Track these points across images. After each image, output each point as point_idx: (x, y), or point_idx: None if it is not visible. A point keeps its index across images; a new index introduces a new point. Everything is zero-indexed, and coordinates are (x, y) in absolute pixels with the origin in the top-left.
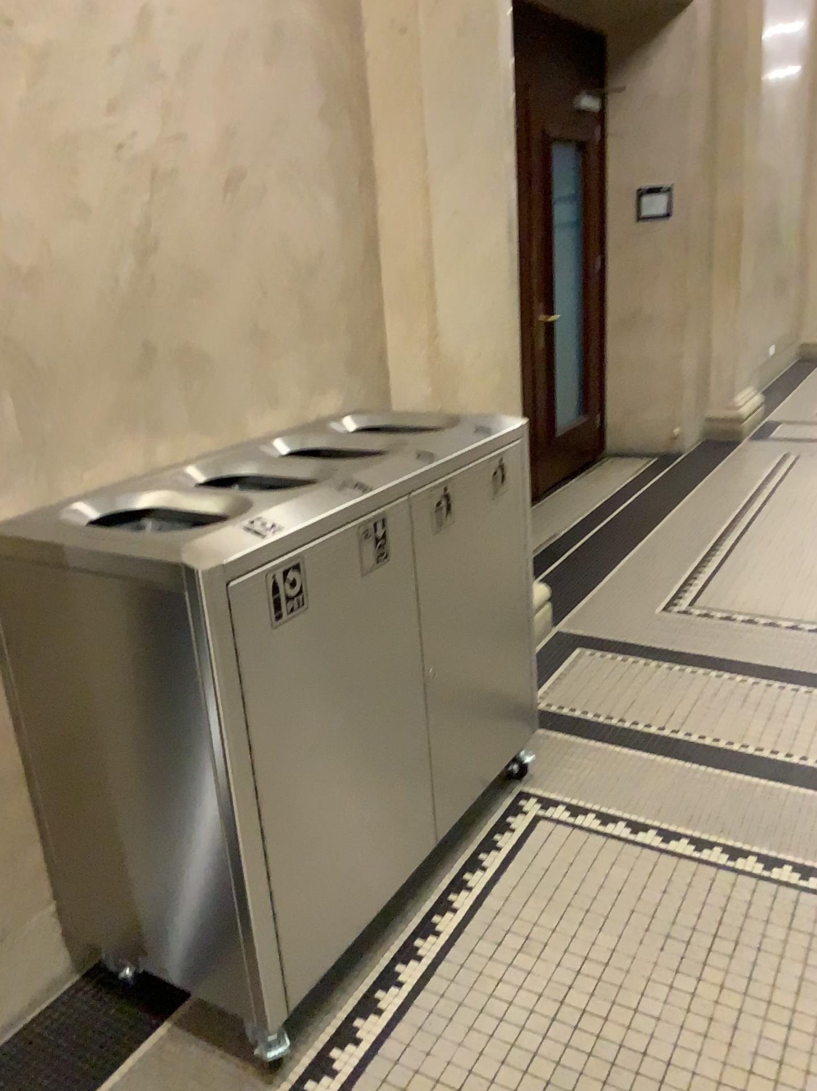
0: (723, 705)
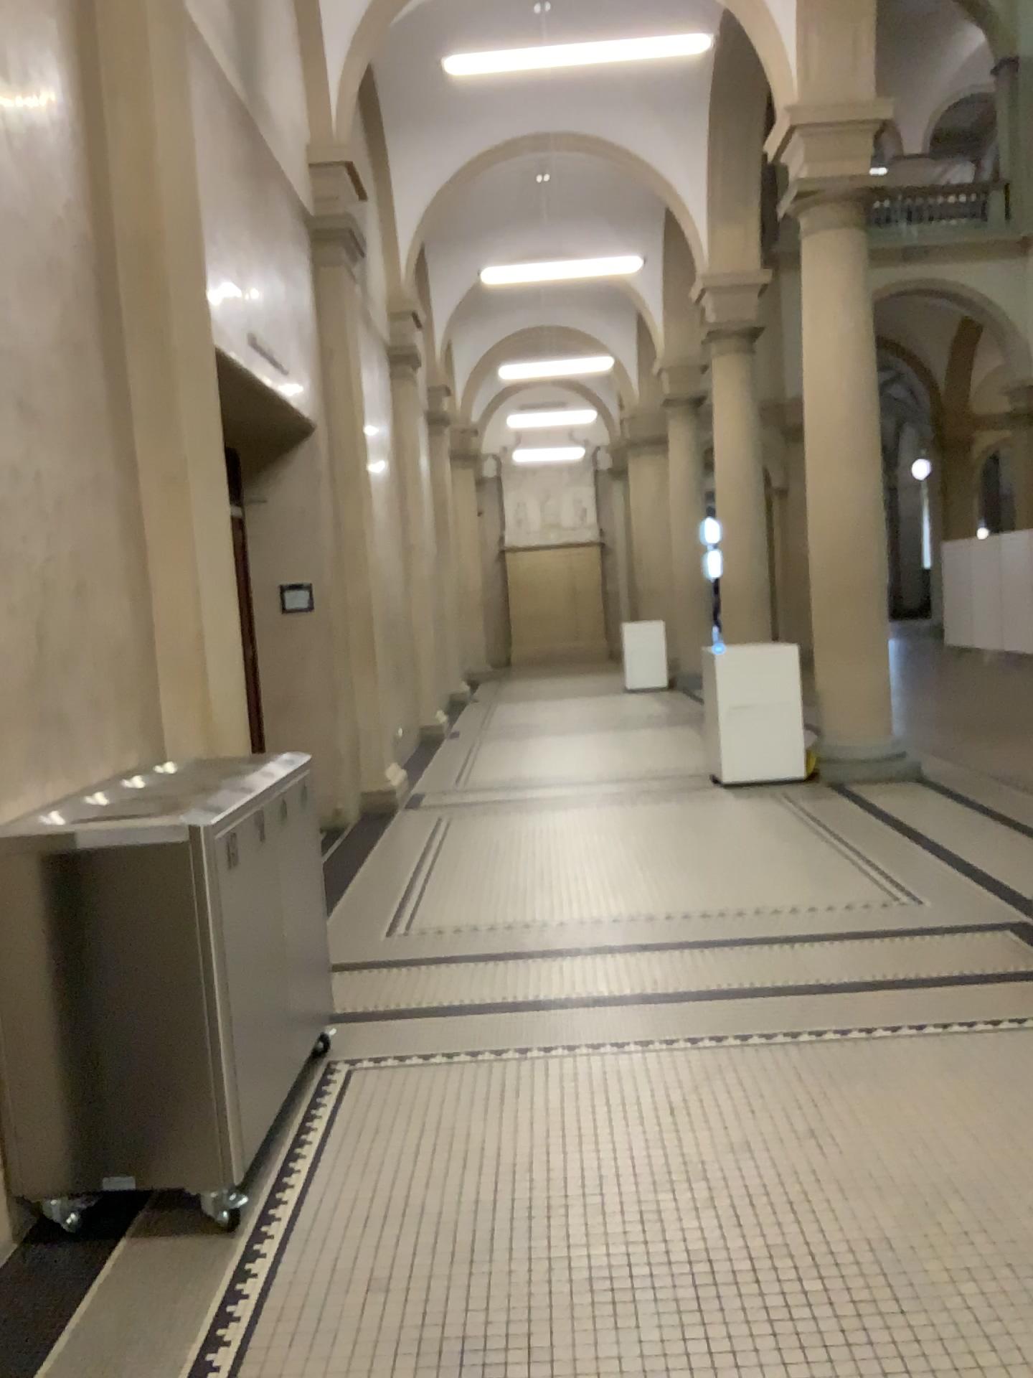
0: (458, 987)
